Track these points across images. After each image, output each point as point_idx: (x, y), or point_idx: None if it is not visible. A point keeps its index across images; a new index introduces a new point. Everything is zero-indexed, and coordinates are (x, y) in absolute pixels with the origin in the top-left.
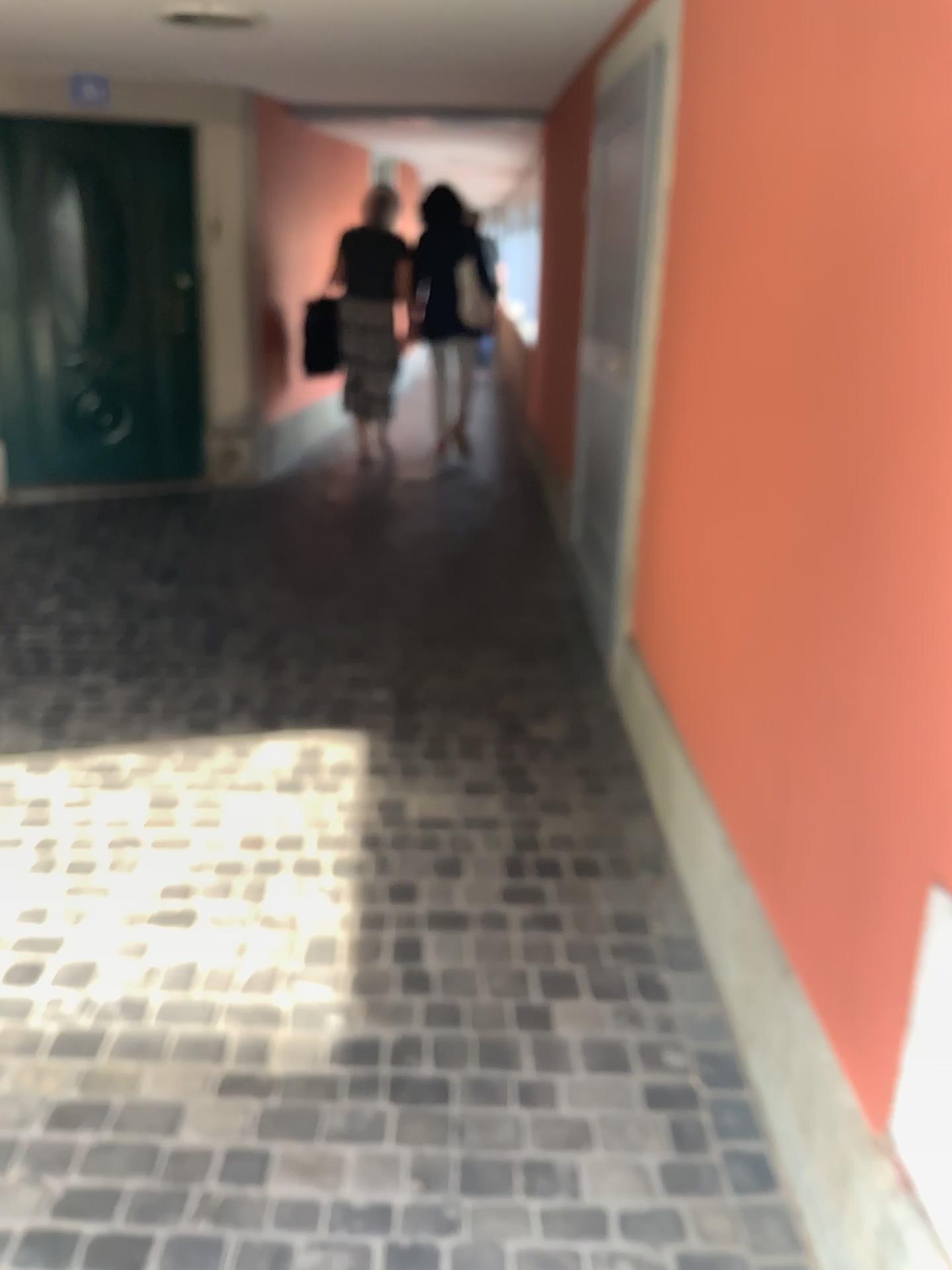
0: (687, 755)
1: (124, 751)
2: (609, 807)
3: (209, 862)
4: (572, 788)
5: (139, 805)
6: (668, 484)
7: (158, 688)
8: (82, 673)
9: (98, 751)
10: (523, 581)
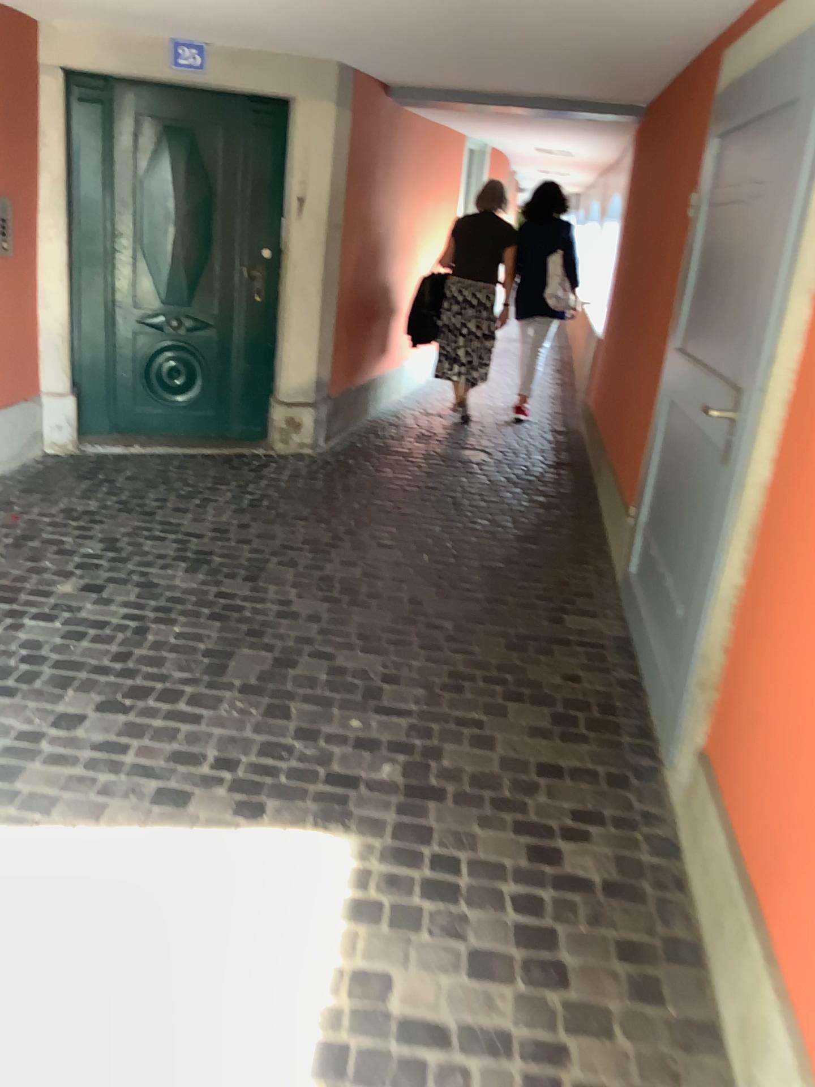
0: (793, 1023)
1: (69, 834)
2: (664, 1039)
3: (109, 1077)
4: (615, 989)
5: (53, 942)
6: (793, 600)
7: (139, 731)
8: (65, 695)
9: (39, 829)
10: (571, 618)
